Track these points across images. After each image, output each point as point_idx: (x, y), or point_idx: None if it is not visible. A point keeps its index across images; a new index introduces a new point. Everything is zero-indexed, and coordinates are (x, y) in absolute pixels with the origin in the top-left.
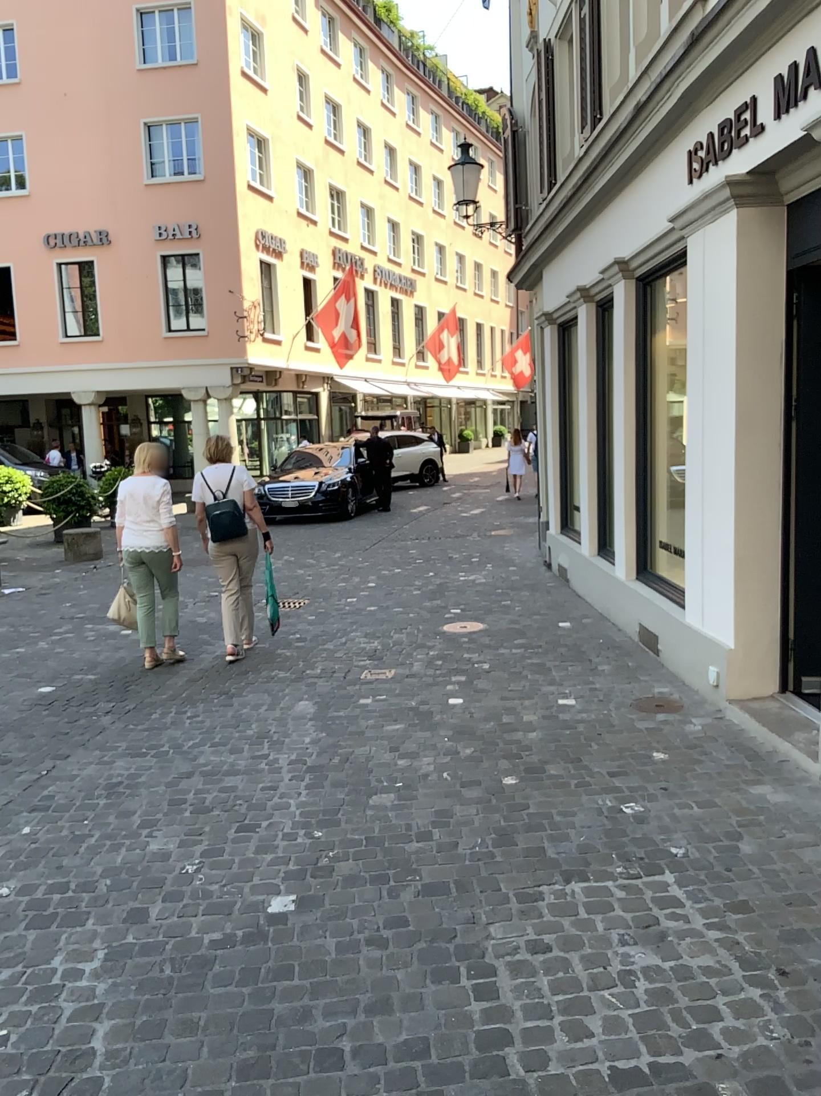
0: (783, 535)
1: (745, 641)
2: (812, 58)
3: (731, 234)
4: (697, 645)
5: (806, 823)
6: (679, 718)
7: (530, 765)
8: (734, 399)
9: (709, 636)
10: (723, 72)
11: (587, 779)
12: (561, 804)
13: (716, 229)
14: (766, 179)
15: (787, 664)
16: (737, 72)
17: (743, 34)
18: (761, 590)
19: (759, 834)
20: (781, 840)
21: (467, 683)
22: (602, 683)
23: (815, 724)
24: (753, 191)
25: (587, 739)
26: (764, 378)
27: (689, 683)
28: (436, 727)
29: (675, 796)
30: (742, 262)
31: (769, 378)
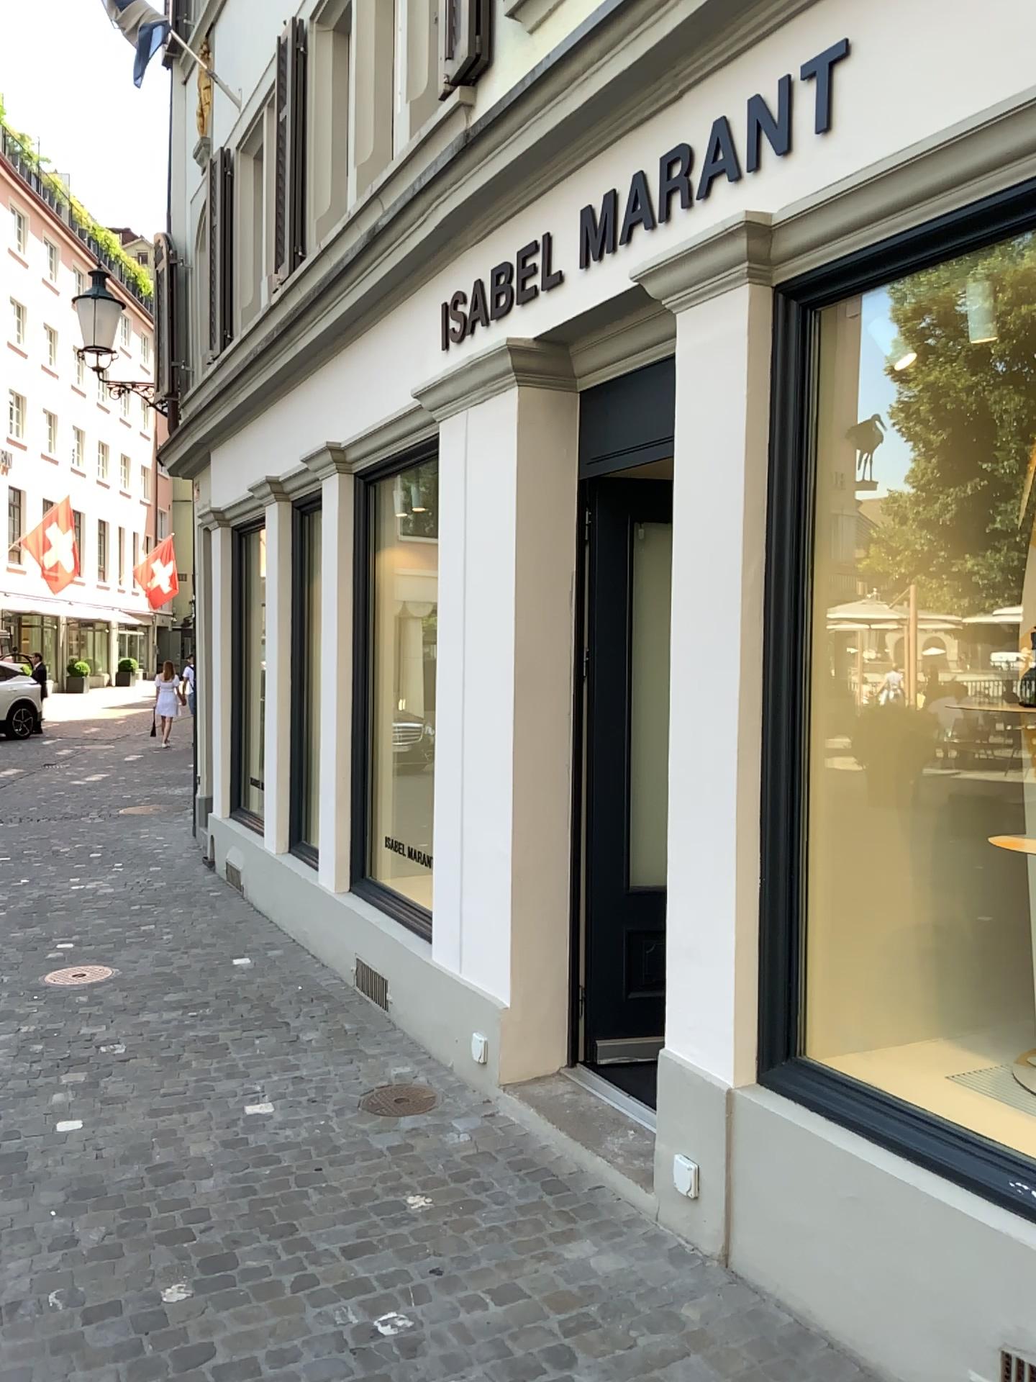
0: (575, 840)
1: (526, 997)
2: (635, 192)
3: (512, 418)
4: (453, 1002)
5: (665, 1315)
6: (437, 1124)
7: (211, 1252)
8: (513, 648)
9: (472, 988)
10: (505, 197)
11: (312, 1273)
12: (274, 1341)
13: (488, 411)
14: (558, 351)
15: (579, 1024)
16: (525, 198)
17: (538, 148)
18: (547, 921)
19: (602, 1350)
20: (639, 1360)
21: (90, 1085)
22: (311, 1068)
23: (627, 1116)
24: (542, 364)
25: (301, 1183)
26: (552, 620)
27: (440, 1059)
28: (33, 1190)
29: (459, 1287)
30: (527, 459)
31: (559, 621)
